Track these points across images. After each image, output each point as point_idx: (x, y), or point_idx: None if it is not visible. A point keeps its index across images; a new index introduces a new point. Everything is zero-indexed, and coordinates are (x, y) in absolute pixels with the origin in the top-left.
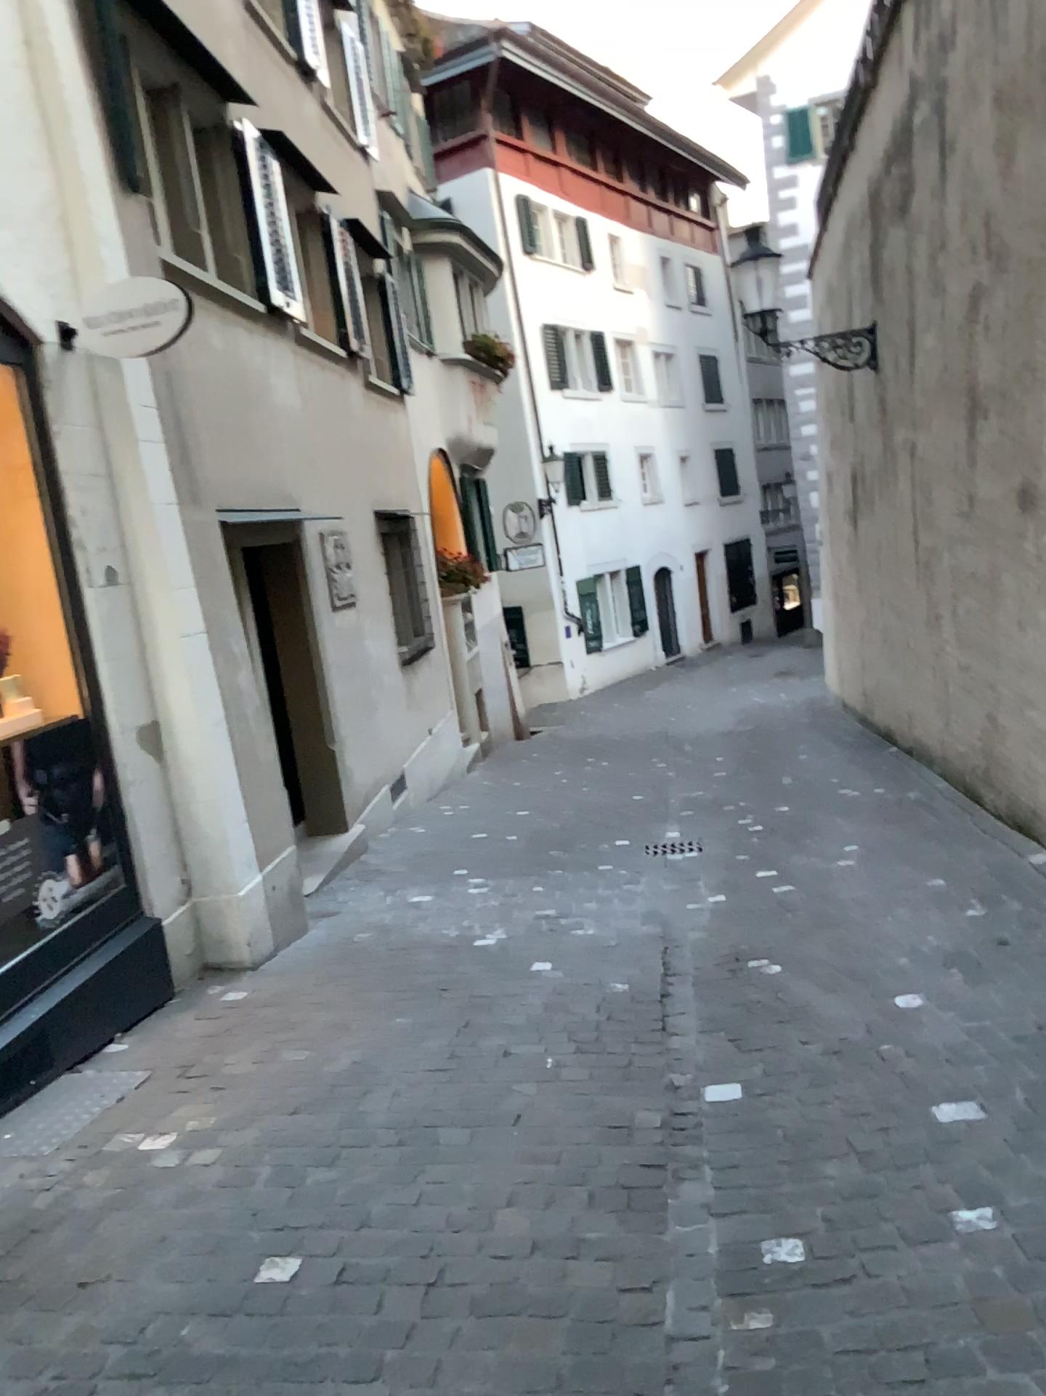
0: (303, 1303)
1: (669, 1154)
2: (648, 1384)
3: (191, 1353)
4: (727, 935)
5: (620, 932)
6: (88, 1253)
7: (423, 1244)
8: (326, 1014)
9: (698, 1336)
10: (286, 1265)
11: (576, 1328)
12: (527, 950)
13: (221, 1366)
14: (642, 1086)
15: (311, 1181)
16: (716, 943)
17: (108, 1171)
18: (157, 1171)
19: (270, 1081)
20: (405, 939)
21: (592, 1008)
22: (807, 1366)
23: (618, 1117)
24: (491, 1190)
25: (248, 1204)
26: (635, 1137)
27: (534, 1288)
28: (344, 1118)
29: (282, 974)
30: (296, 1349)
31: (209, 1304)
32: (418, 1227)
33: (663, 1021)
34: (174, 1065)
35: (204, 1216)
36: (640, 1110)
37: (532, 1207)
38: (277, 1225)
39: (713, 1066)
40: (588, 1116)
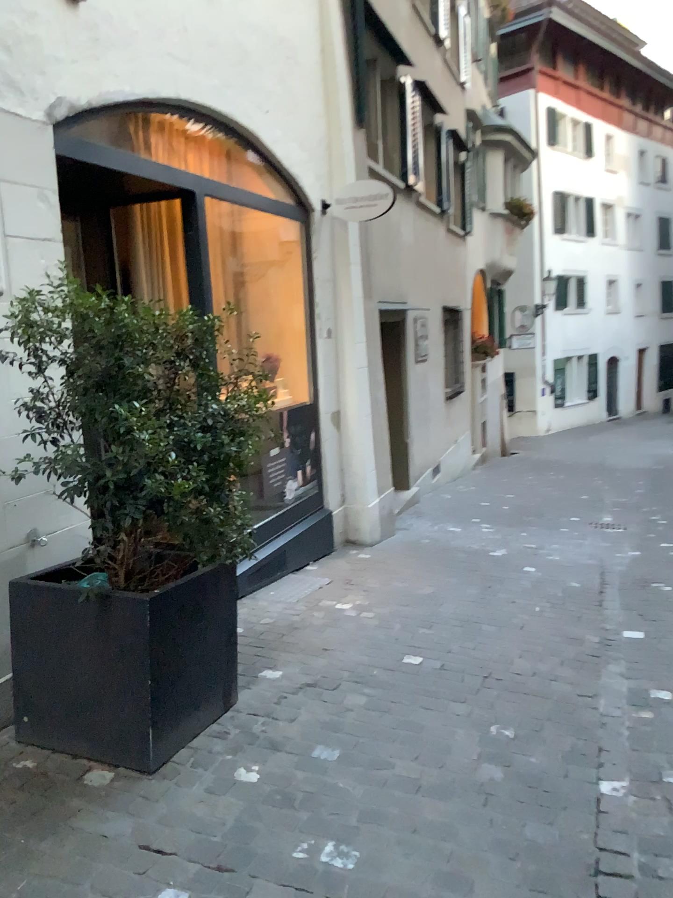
0: (427, 672)
1: (603, 651)
2: (591, 724)
3: (382, 678)
4: (640, 568)
5: (576, 558)
6: (325, 639)
7: (480, 662)
8: (416, 570)
9: (616, 714)
10: (417, 658)
11: (556, 702)
12: (523, 558)
13: (396, 684)
14: (589, 623)
15: (422, 632)
16: (633, 570)
17: (324, 613)
18: (347, 617)
19: (394, 592)
20: (454, 543)
21: (561, 589)
22: (669, 731)
23: (576, 634)
24: (512, 649)
25: (394, 635)
26: (585, 642)
27: (536, 685)
28: (434, 611)
29: (389, 550)
30: (427, 685)
31: (385, 665)
32: (477, 656)
33: (600, 599)
34: (345, 578)
35: (375, 636)
36: (588, 632)
37: (533, 658)
38: (409, 644)
39: (629, 621)
40: (560, 630)
